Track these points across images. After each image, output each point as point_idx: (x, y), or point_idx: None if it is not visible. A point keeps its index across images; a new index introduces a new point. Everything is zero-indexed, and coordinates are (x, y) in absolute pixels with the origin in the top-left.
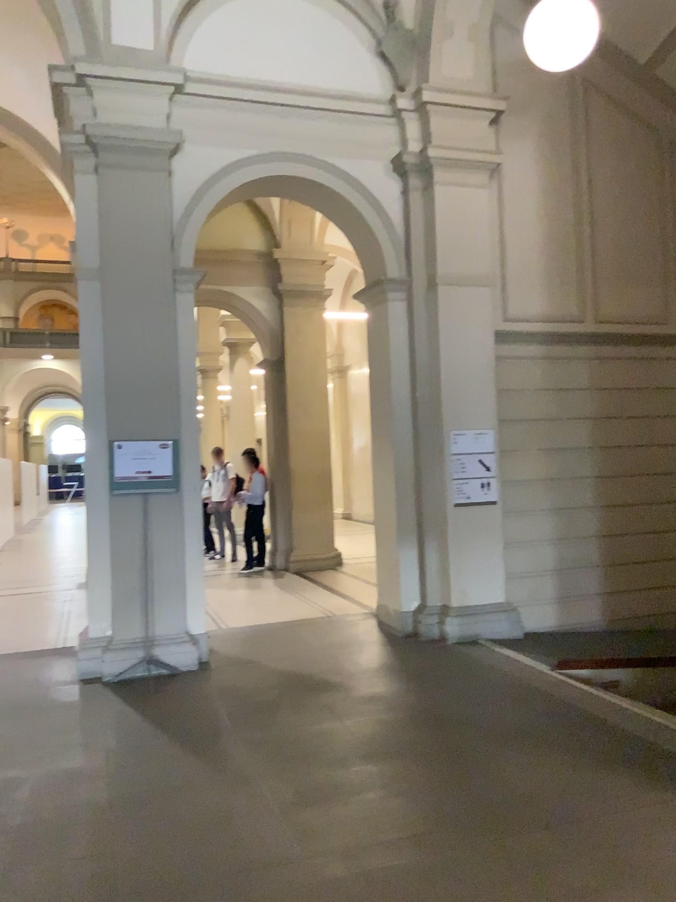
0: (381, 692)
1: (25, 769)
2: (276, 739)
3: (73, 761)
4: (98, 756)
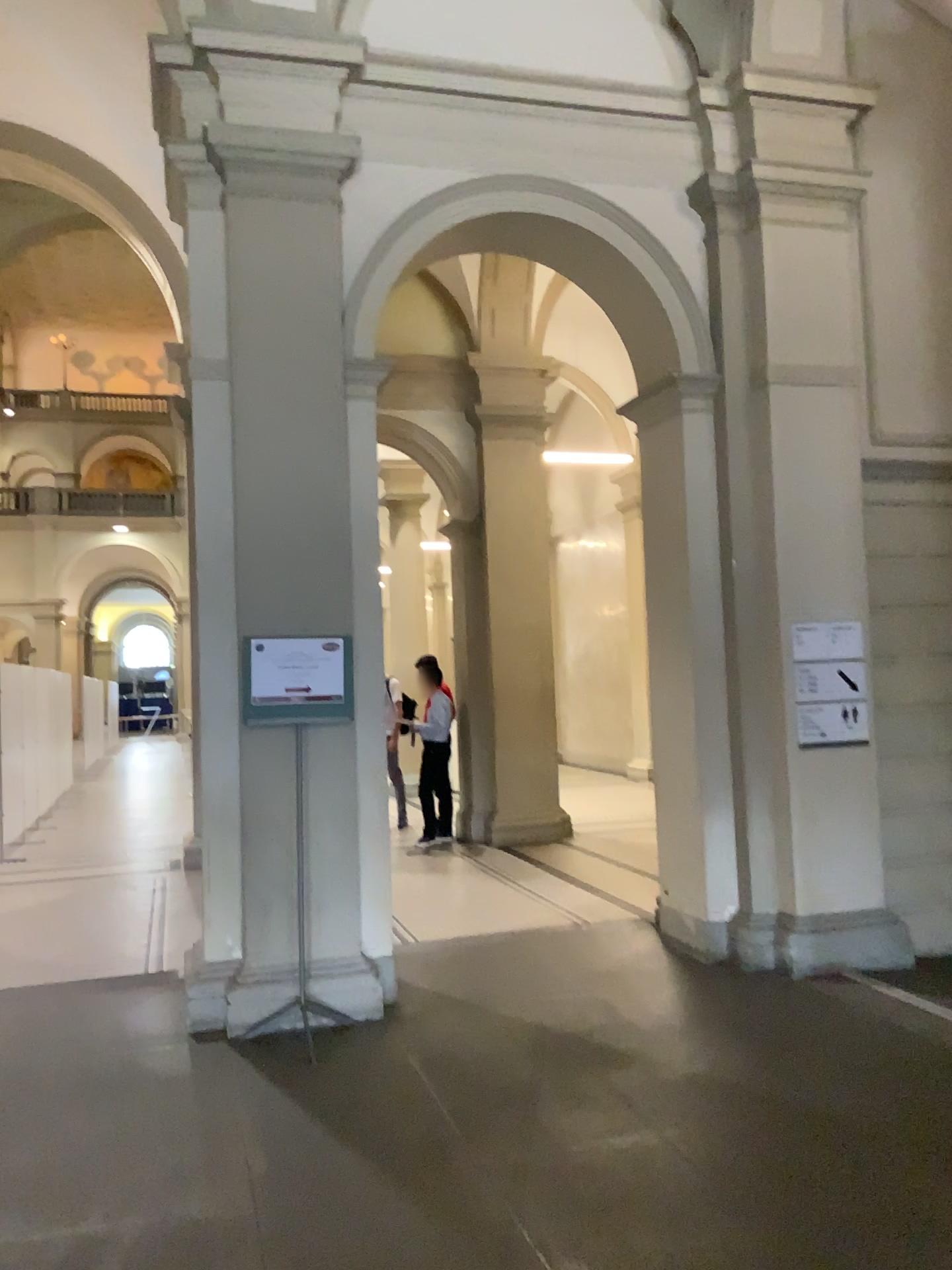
0: (716, 1075)
1: (114, 1226)
2: (555, 1171)
3: (198, 1210)
4: (241, 1201)
